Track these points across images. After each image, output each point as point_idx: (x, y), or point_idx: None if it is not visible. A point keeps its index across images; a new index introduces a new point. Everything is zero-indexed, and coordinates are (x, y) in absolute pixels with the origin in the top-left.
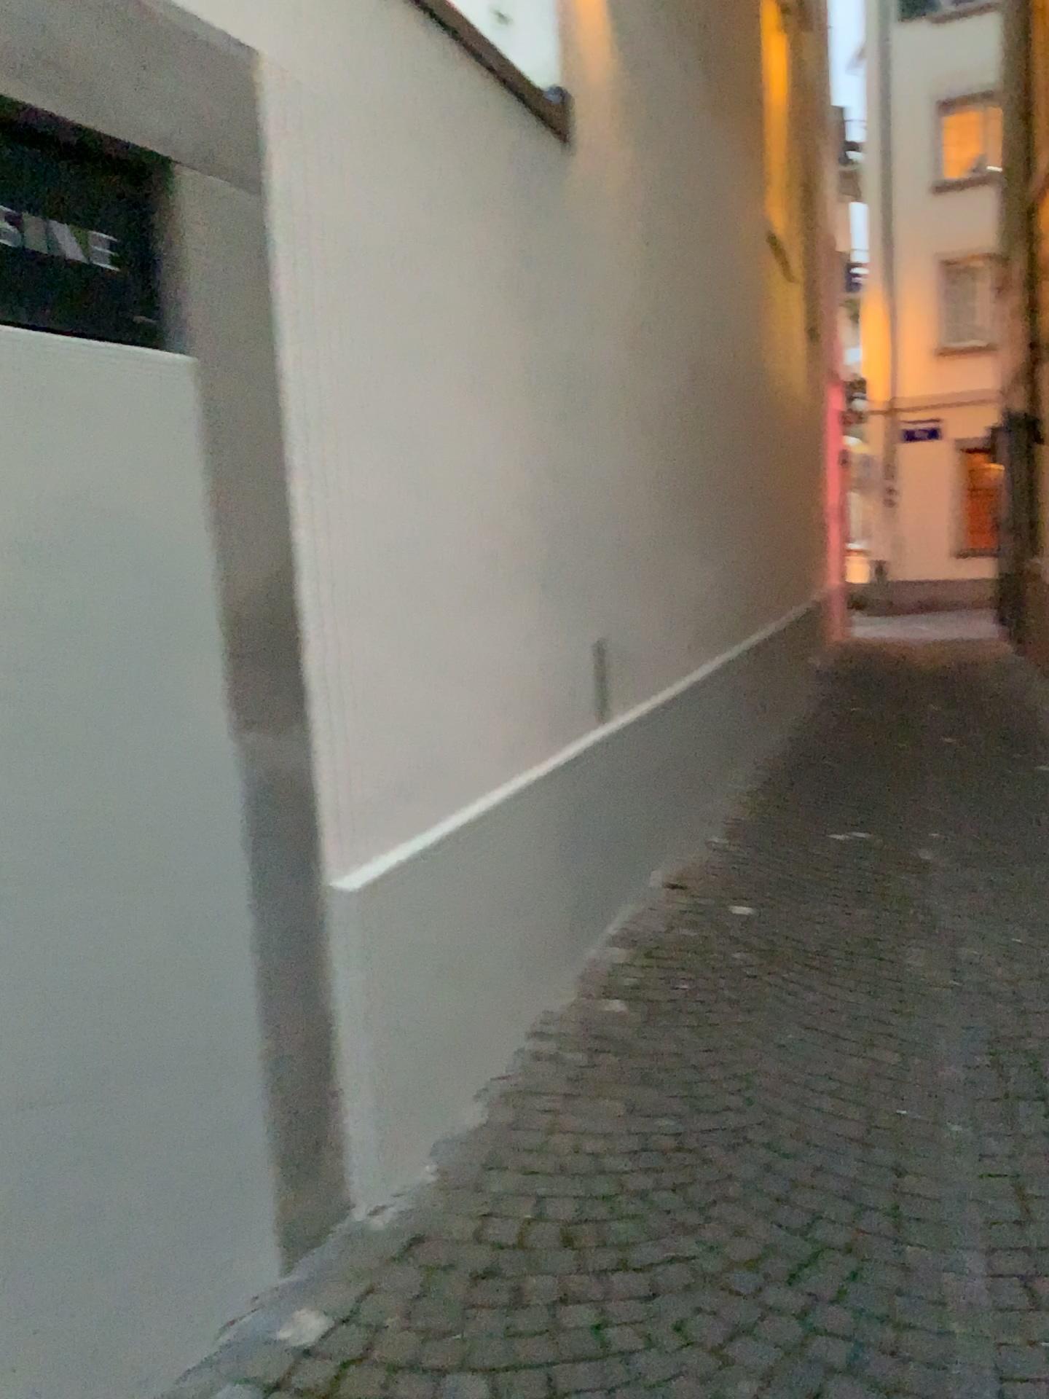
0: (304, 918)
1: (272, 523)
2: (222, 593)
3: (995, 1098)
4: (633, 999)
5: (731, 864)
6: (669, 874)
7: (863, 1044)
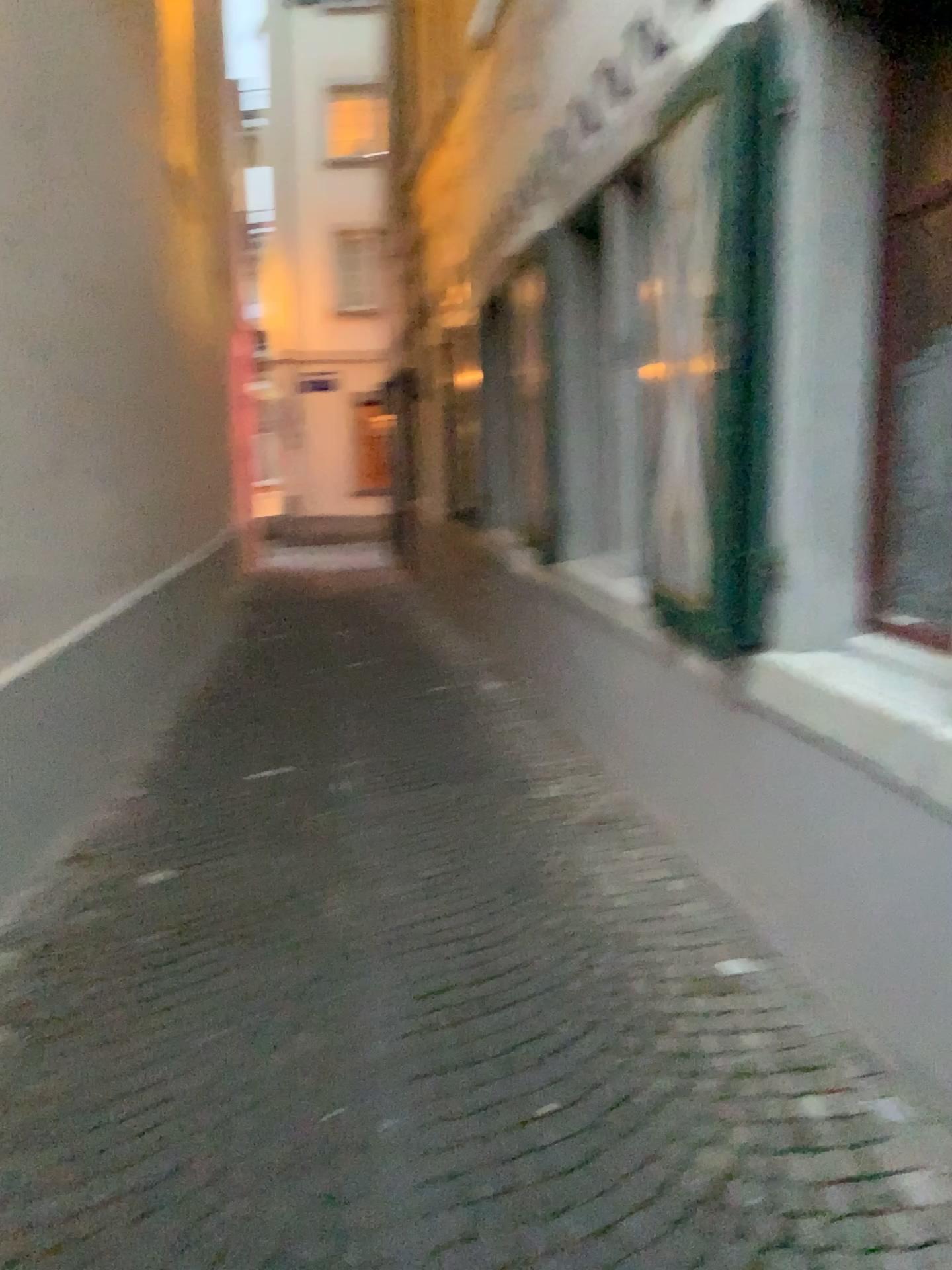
0: None
1: None
2: None
3: (431, 1077)
4: (17, 1022)
5: (144, 821)
6: (73, 840)
7: (291, 1033)
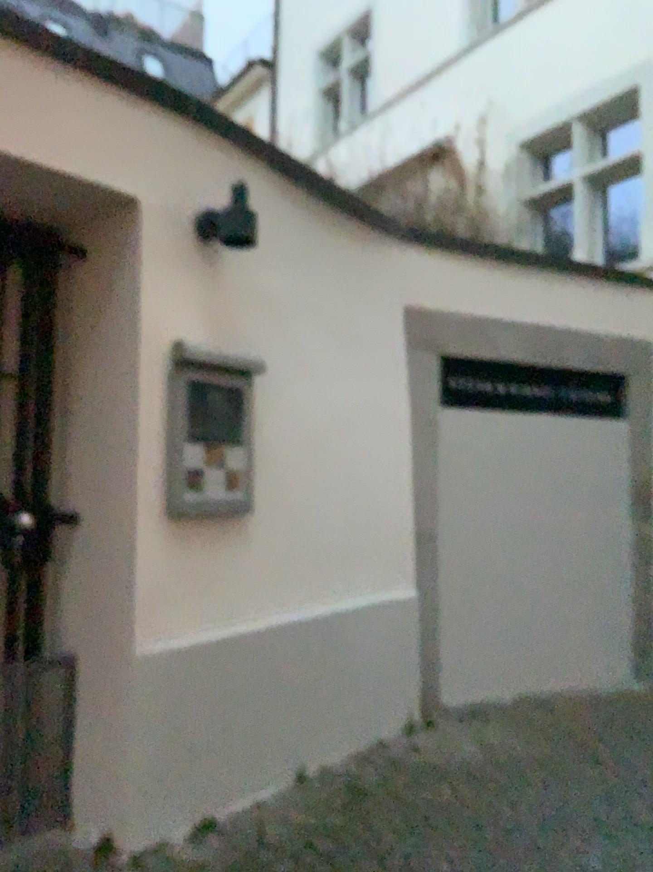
0: (647, 580)
1: (647, 466)
2: (630, 483)
3: None
4: None
5: None
6: None
7: None
